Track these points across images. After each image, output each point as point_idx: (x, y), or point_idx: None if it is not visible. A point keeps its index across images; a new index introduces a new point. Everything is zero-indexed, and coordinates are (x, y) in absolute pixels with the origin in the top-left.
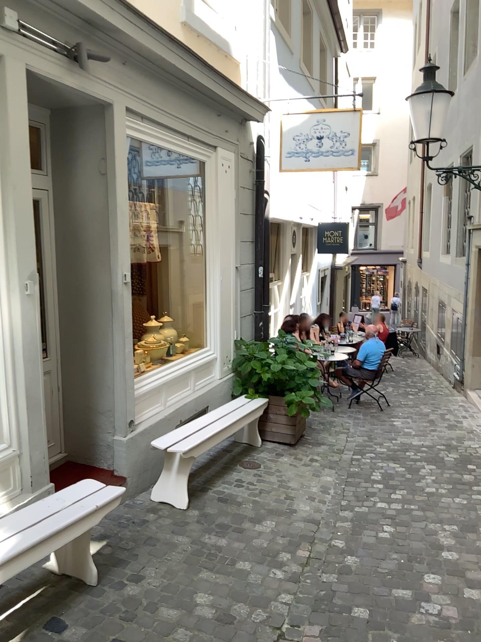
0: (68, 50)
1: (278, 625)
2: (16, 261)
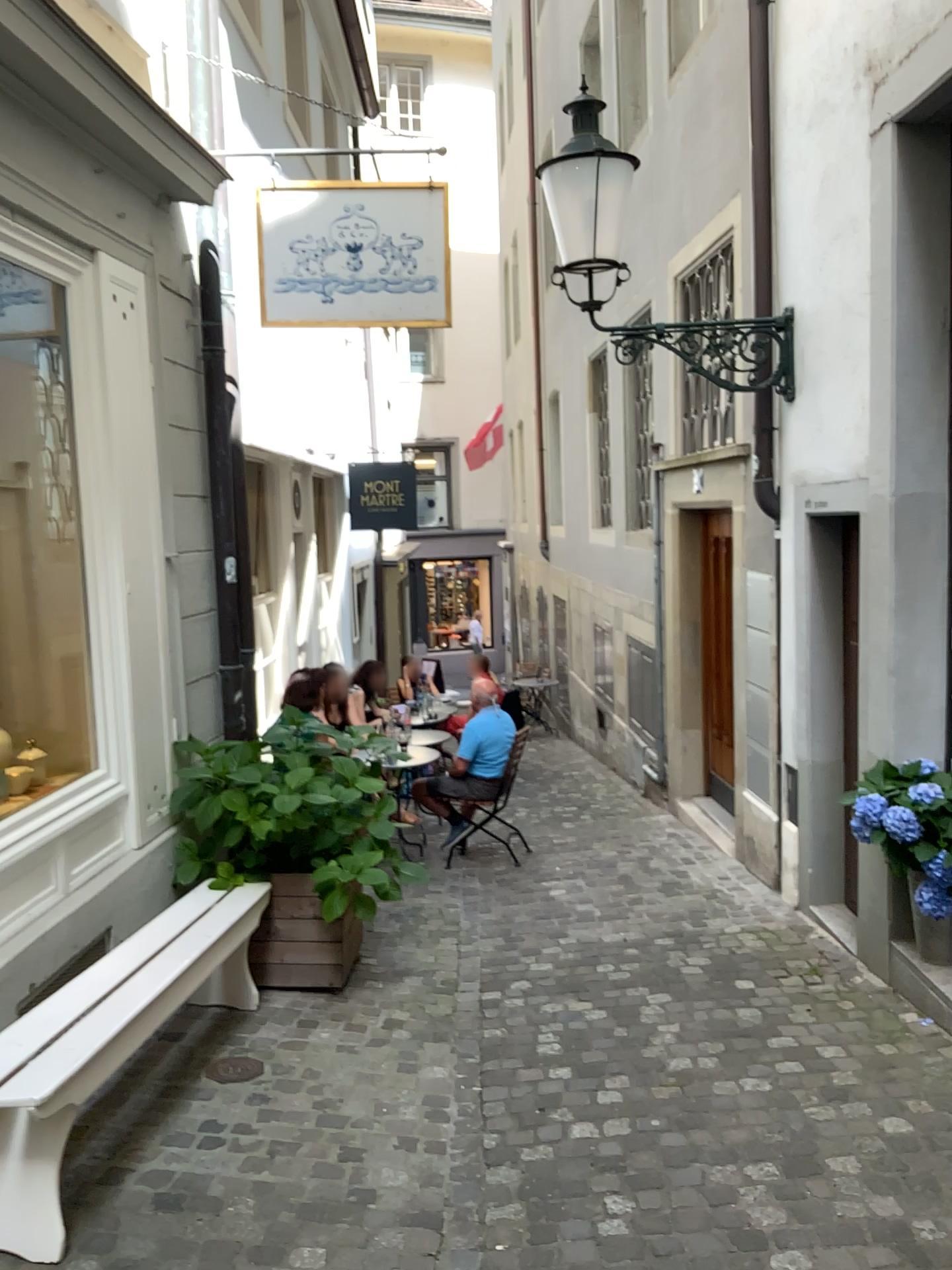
0: None
1: None
2: None
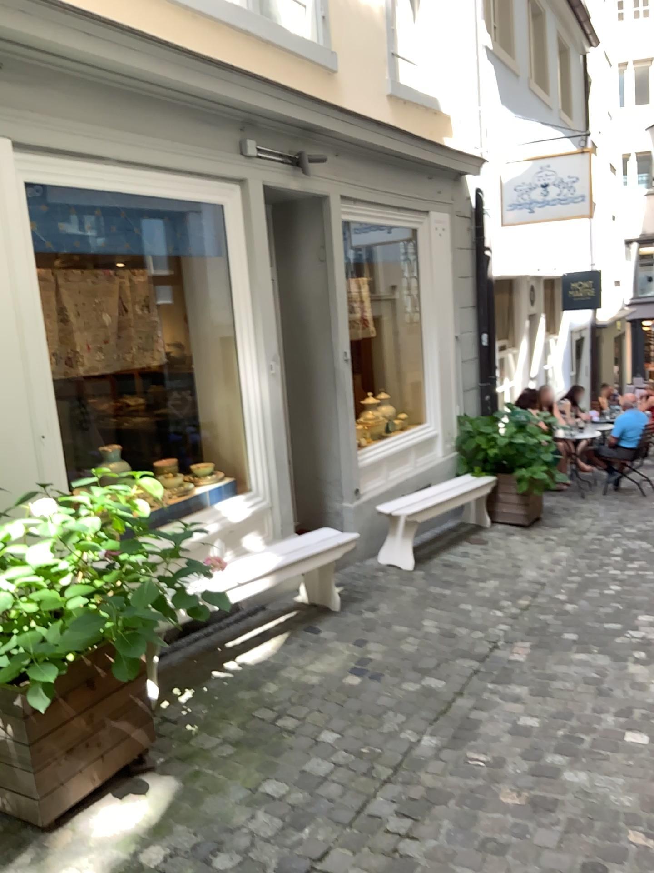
0: (291, 158)
1: (494, 639)
2: (262, 345)
